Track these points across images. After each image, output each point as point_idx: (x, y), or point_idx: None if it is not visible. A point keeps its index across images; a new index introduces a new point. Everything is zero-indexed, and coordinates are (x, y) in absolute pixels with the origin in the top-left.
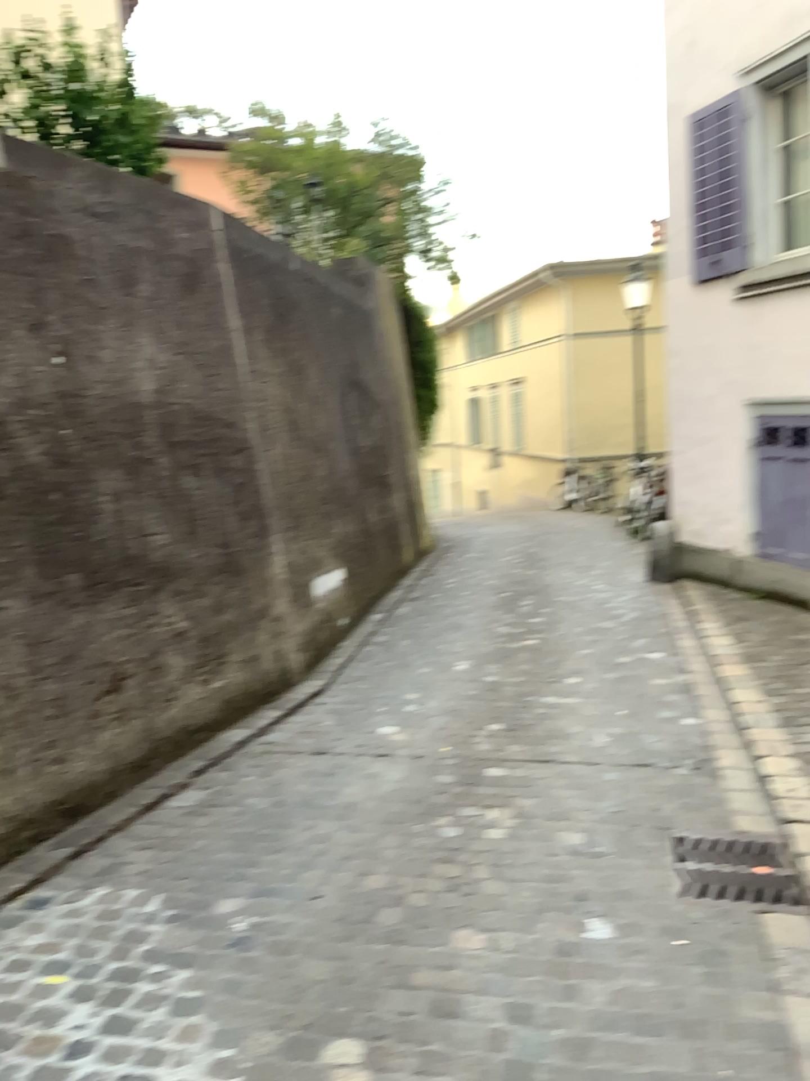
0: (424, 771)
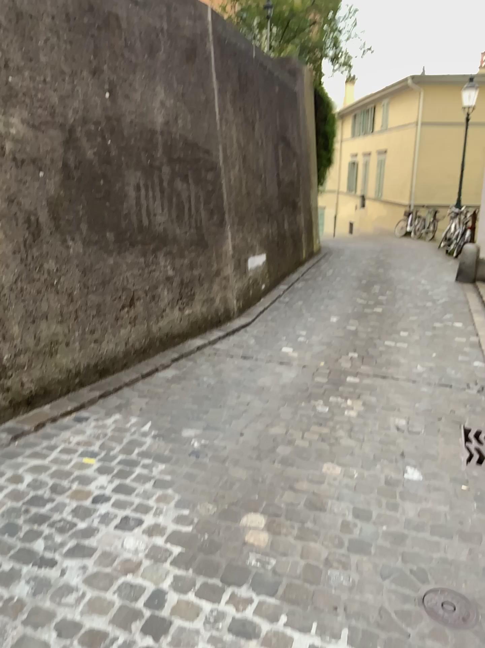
0: (308, 374)
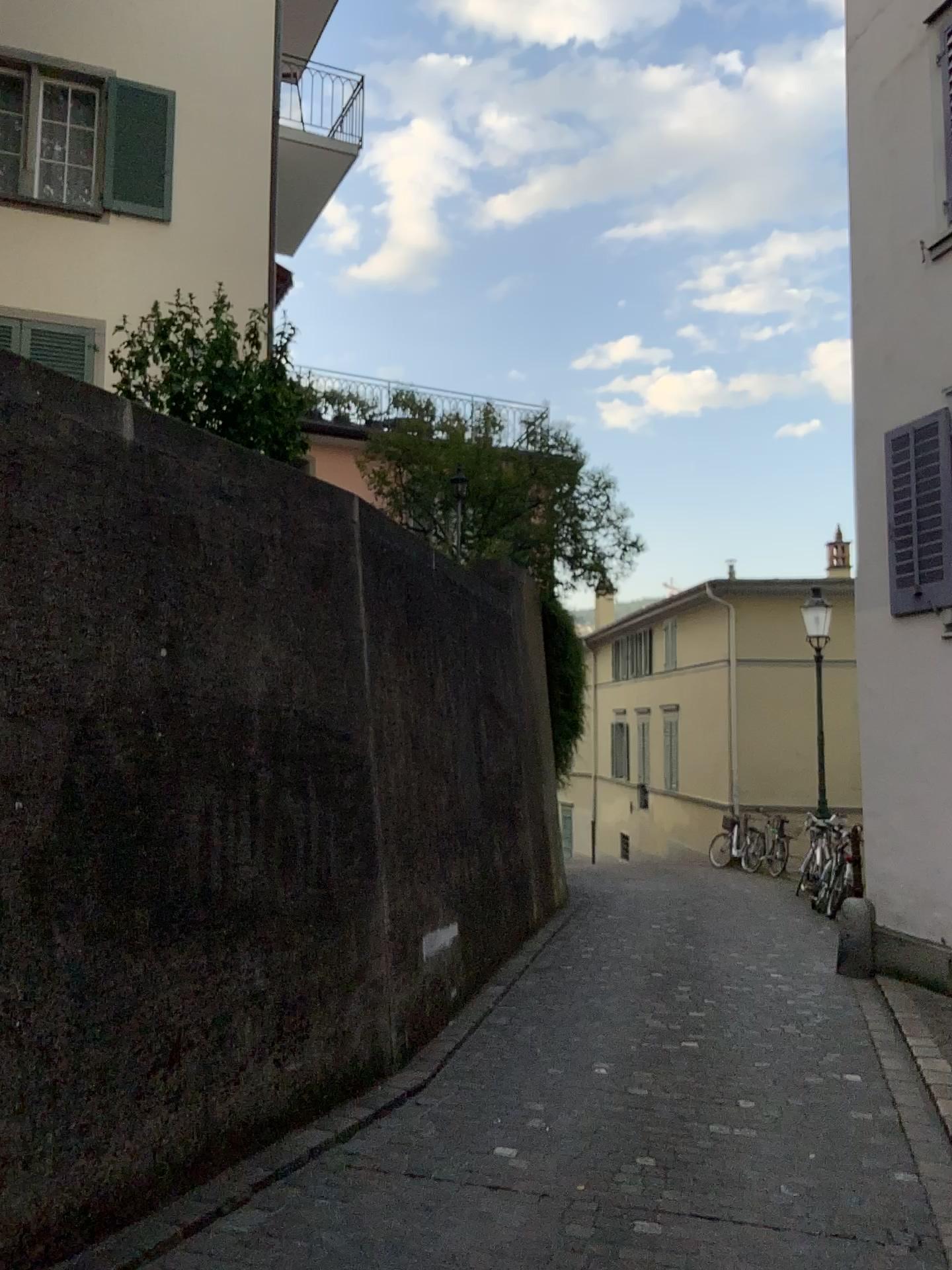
0: (552, 1215)
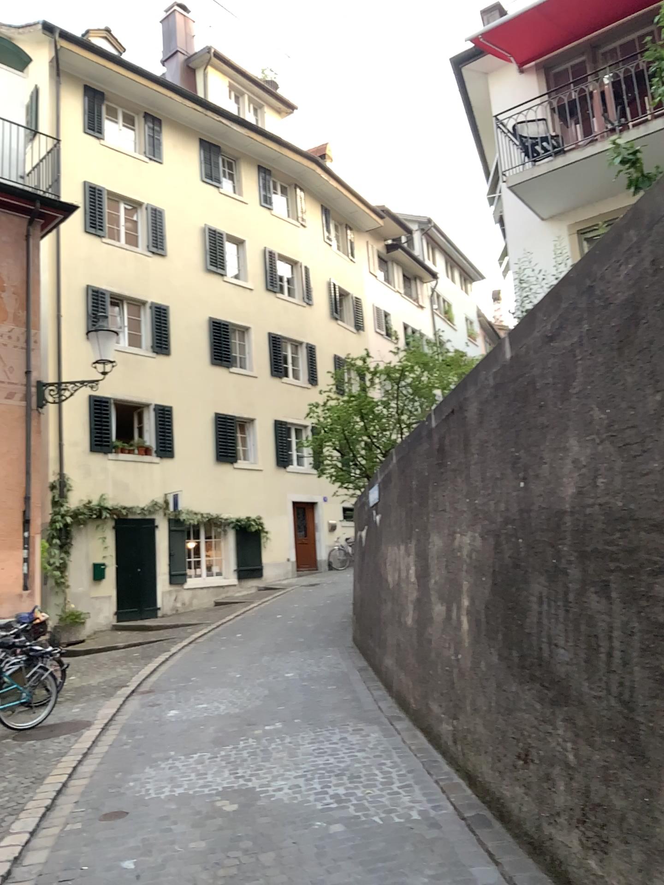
0: None
